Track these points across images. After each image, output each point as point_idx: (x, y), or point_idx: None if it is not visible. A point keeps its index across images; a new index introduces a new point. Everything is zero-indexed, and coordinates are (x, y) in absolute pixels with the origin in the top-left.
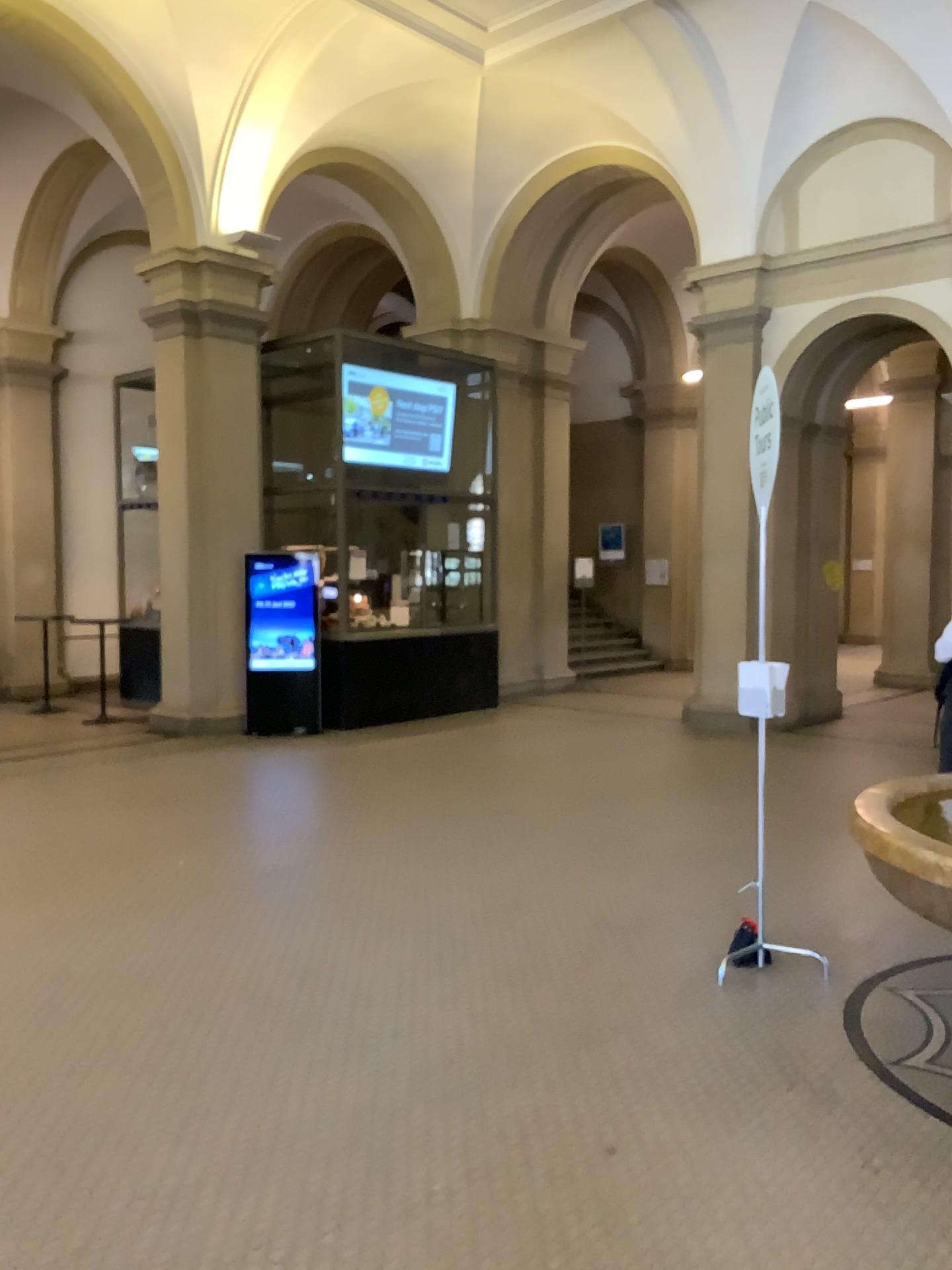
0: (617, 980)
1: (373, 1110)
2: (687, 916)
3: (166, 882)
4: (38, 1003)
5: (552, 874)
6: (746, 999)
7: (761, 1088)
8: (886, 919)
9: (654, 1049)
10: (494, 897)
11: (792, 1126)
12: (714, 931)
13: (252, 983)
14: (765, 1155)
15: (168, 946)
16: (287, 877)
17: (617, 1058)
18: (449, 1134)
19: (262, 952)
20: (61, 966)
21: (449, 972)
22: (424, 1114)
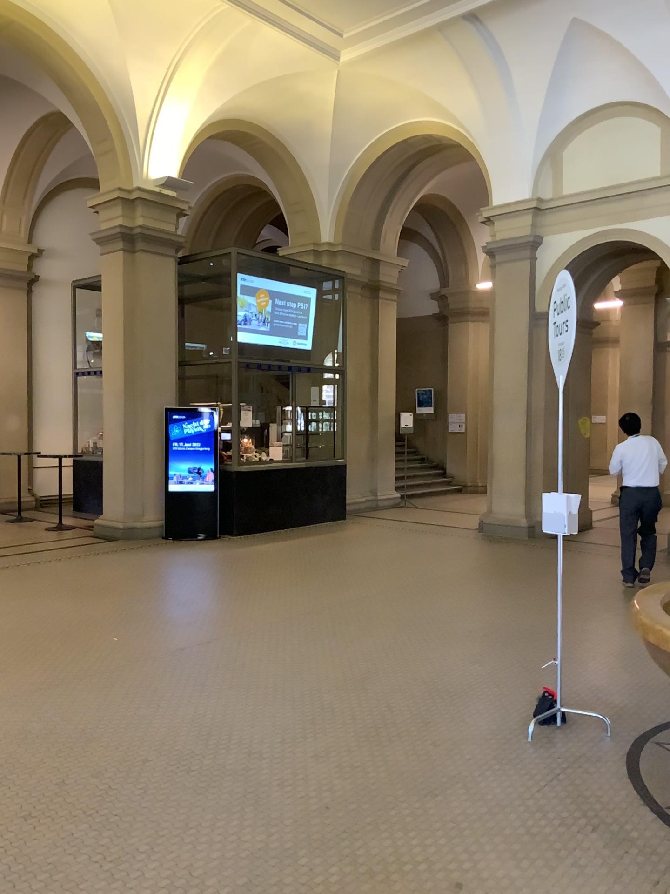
0: (451, 737)
1: (265, 851)
2: (499, 684)
3: (103, 655)
4: (0, 756)
5: (395, 650)
6: (552, 753)
7: (572, 831)
8: (651, 687)
9: (484, 796)
10: (352, 668)
11: (601, 866)
12: (521, 696)
13: (169, 739)
14: (583, 892)
15: (103, 708)
16: (195, 651)
17: (457, 805)
18: (328, 873)
19: (176, 713)
20: (20, 725)
21: (321, 730)
22: (306, 855)
